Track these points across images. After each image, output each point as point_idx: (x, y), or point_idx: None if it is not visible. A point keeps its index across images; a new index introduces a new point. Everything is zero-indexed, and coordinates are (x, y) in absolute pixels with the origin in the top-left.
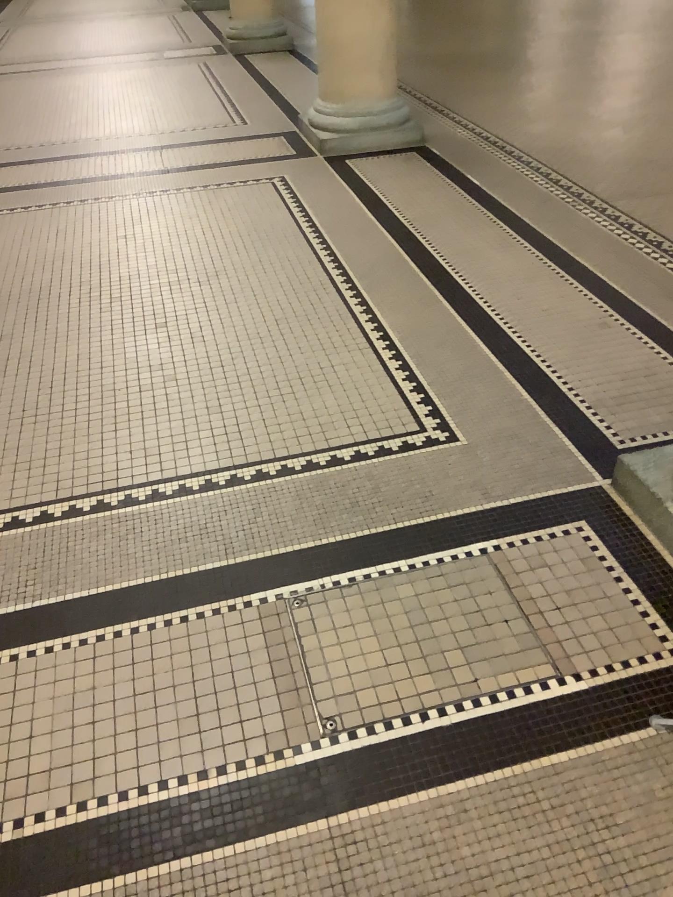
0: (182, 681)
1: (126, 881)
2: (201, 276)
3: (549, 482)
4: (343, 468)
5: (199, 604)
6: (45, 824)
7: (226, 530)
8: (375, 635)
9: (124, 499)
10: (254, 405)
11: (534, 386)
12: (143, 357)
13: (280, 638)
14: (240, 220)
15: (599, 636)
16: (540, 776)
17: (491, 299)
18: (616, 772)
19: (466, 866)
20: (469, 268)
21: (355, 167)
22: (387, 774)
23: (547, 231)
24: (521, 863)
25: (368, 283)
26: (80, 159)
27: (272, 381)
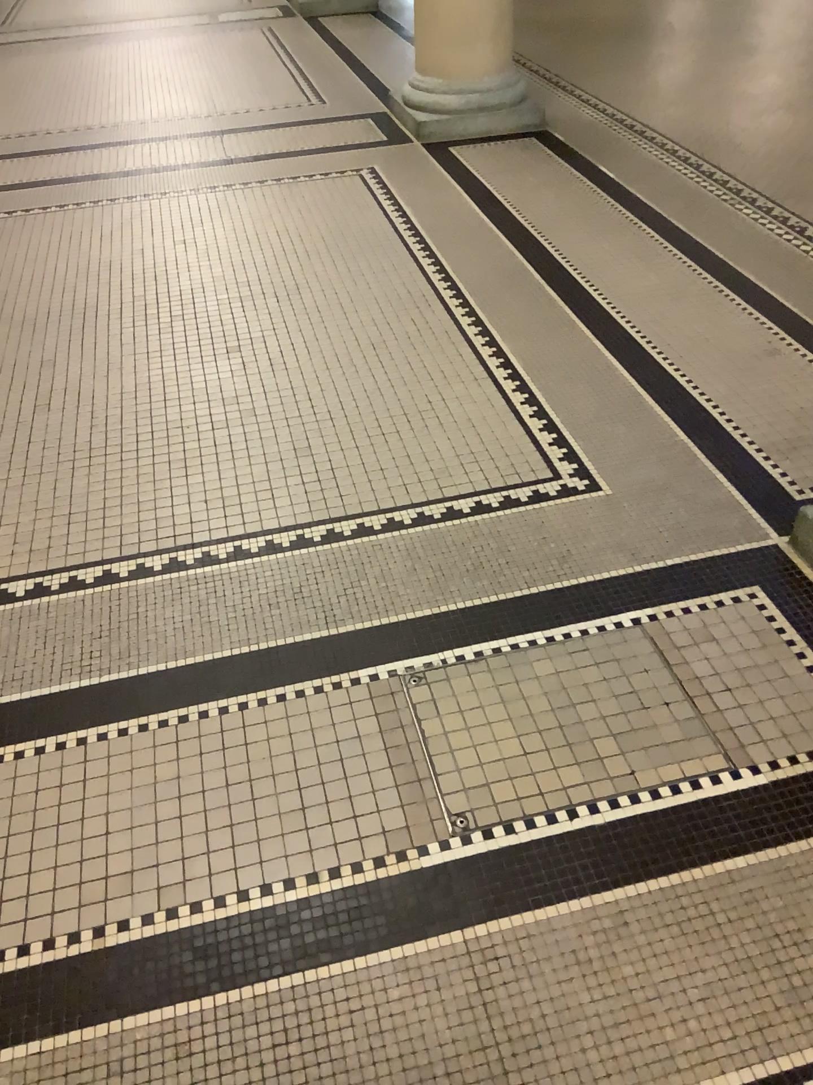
0: (282, 770)
1: (229, 998)
2: (280, 291)
3: (712, 539)
4: (463, 522)
5: (296, 681)
6: (130, 933)
7: (325, 594)
8: (509, 719)
9: (201, 556)
10: (350, 446)
11: (690, 425)
12: (215, 388)
13: (396, 722)
14: (323, 223)
15: (778, 723)
16: (713, 884)
17: (634, 318)
18: (803, 880)
19: (628, 986)
20: (606, 282)
21: (460, 158)
22: (529, 880)
23: (700, 236)
24: (693, 984)
25: (483, 300)
26: (125, 148)
27: (372, 417)
